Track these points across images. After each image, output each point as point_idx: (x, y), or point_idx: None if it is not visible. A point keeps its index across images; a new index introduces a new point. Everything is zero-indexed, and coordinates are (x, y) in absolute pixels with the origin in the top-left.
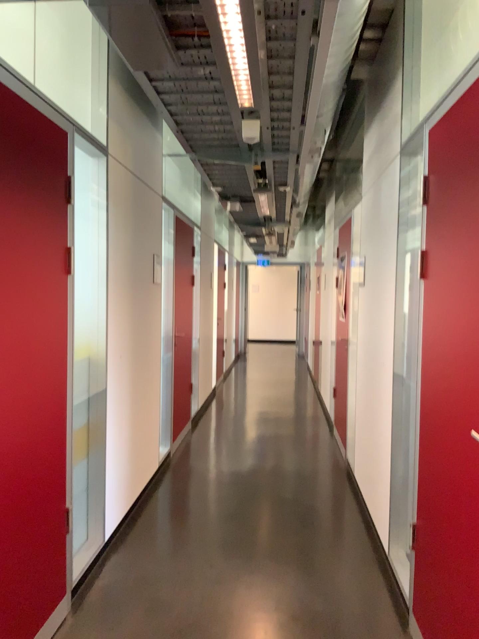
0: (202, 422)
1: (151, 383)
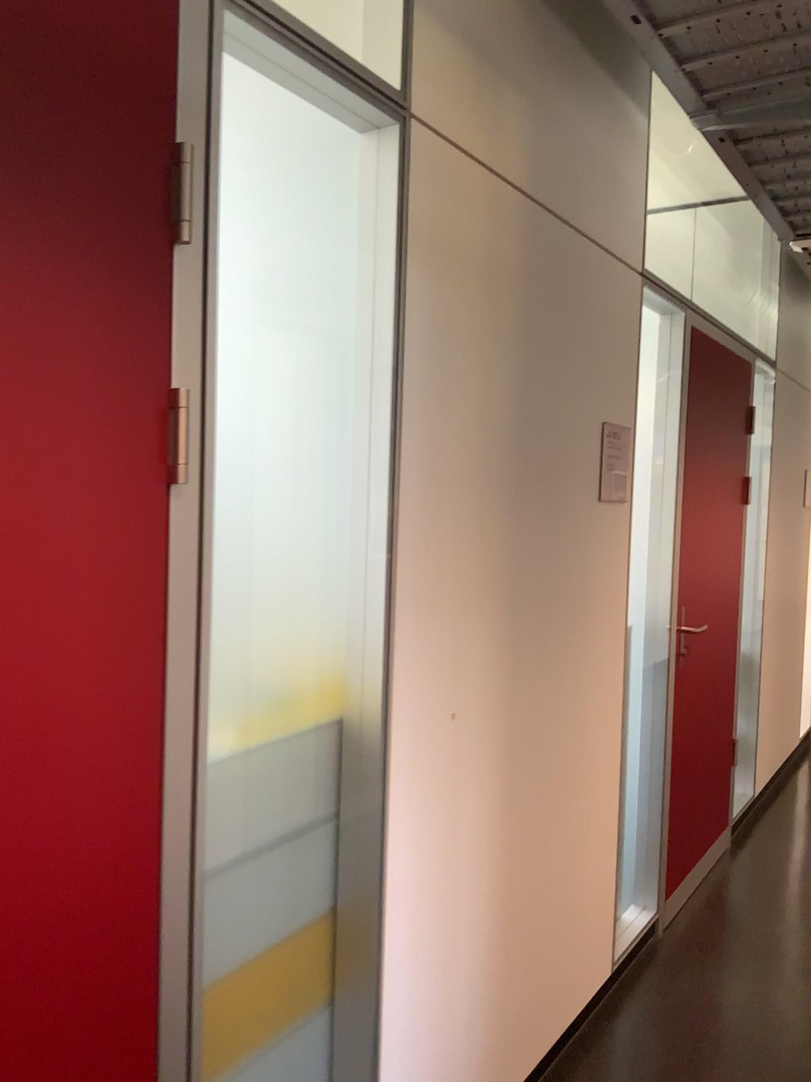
0: (758, 835)
1: (597, 761)
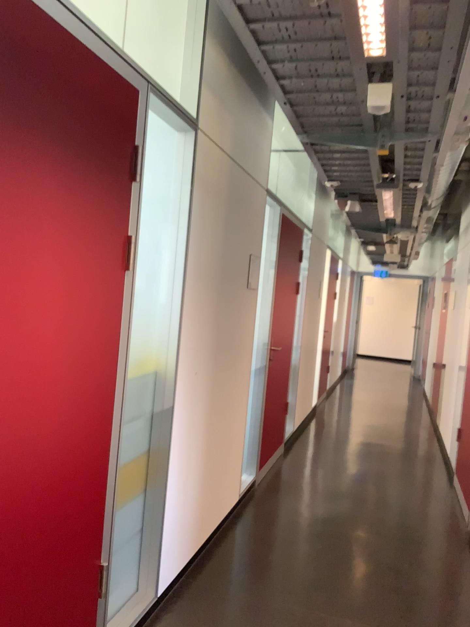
0: (296, 447)
1: (239, 402)
